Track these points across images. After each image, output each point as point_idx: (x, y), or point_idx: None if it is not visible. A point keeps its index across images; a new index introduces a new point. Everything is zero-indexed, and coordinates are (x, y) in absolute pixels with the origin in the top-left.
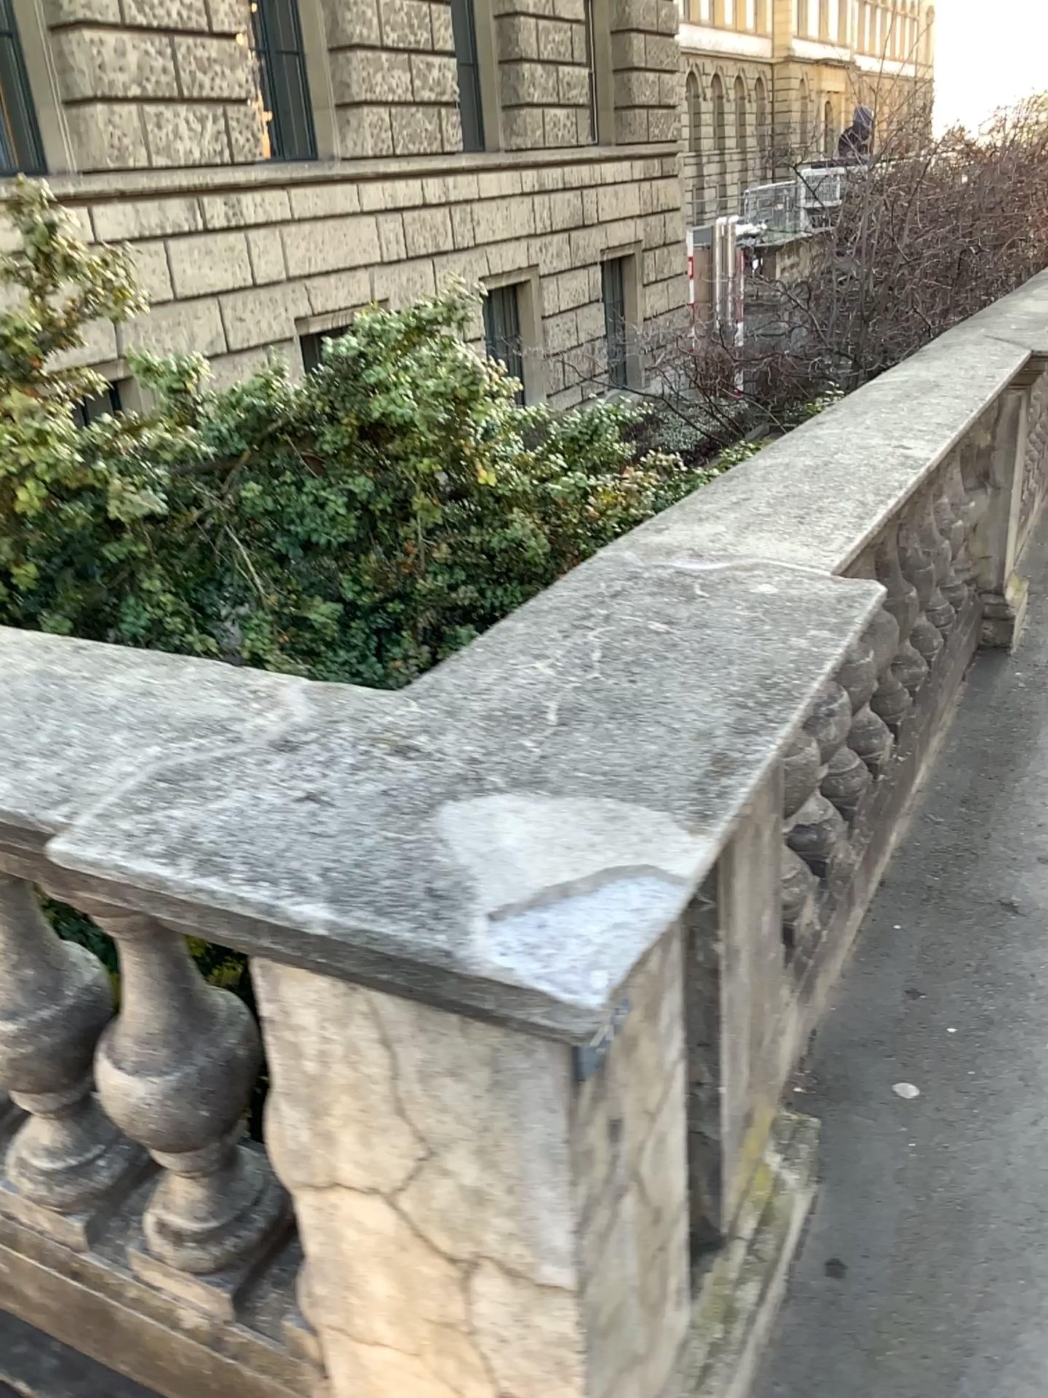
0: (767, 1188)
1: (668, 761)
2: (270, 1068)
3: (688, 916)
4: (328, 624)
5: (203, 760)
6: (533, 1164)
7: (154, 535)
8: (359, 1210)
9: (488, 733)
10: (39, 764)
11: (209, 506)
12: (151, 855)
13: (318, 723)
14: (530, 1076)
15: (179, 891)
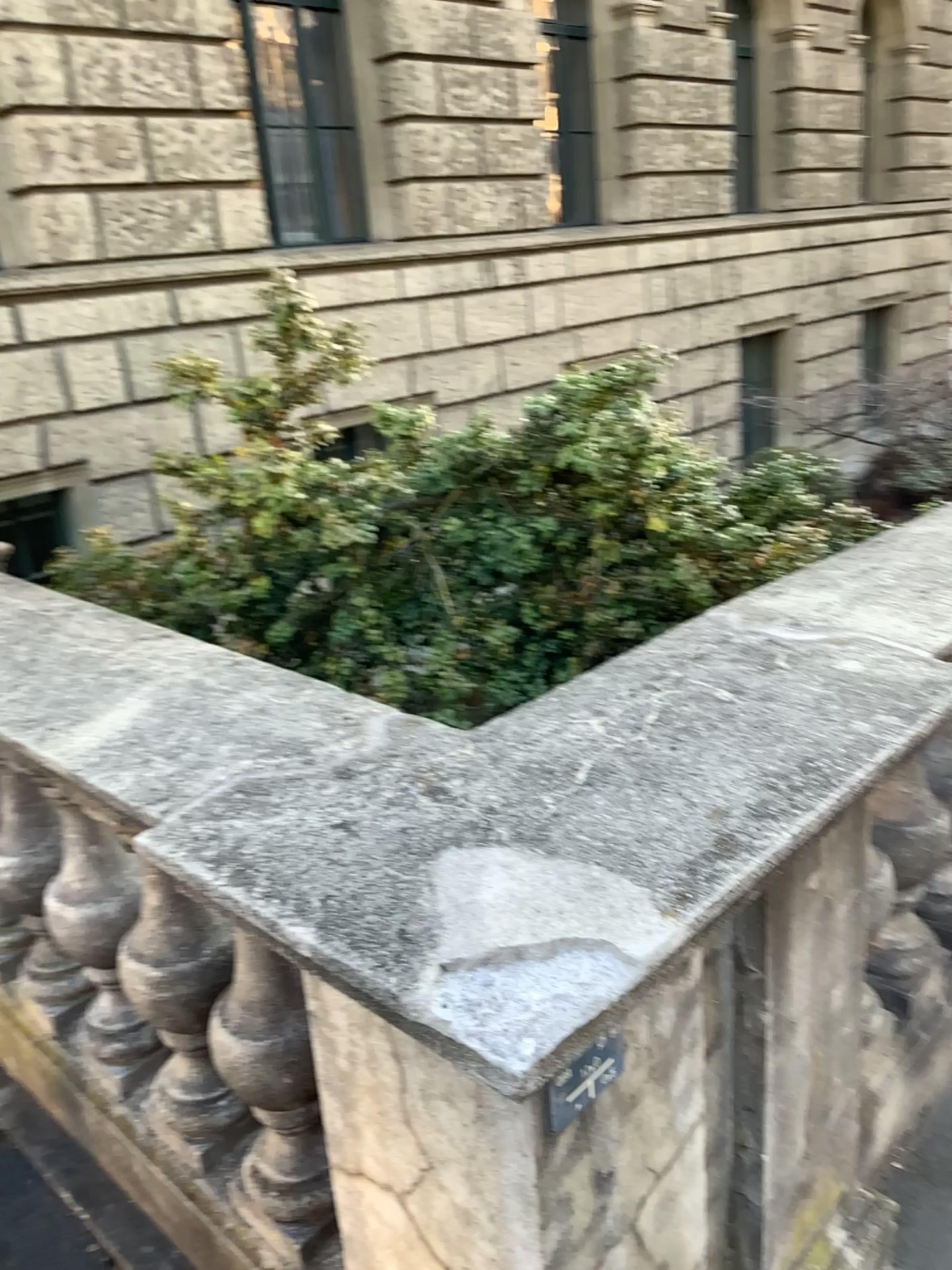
0: (826, 1266)
1: (674, 835)
2: (318, 1054)
3: (737, 979)
4: (506, 646)
5: (277, 777)
6: (510, 1198)
7: (369, 556)
8: (382, 1200)
9: (519, 784)
10: (160, 761)
11: (415, 535)
12: (206, 857)
13: (382, 755)
14: (505, 1115)
15: (219, 893)
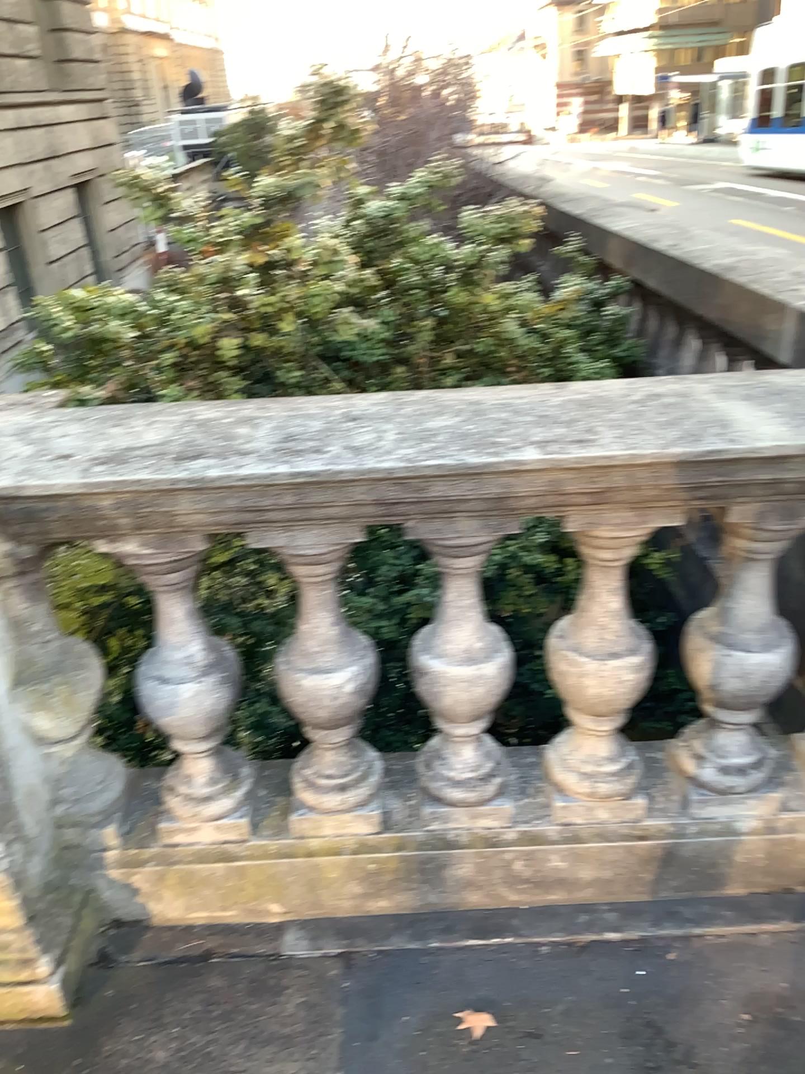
0: None
1: None
2: None
3: None
4: None
5: None
6: None
7: None
8: None
9: None
10: None
11: None
12: None
13: None
14: None
15: None
